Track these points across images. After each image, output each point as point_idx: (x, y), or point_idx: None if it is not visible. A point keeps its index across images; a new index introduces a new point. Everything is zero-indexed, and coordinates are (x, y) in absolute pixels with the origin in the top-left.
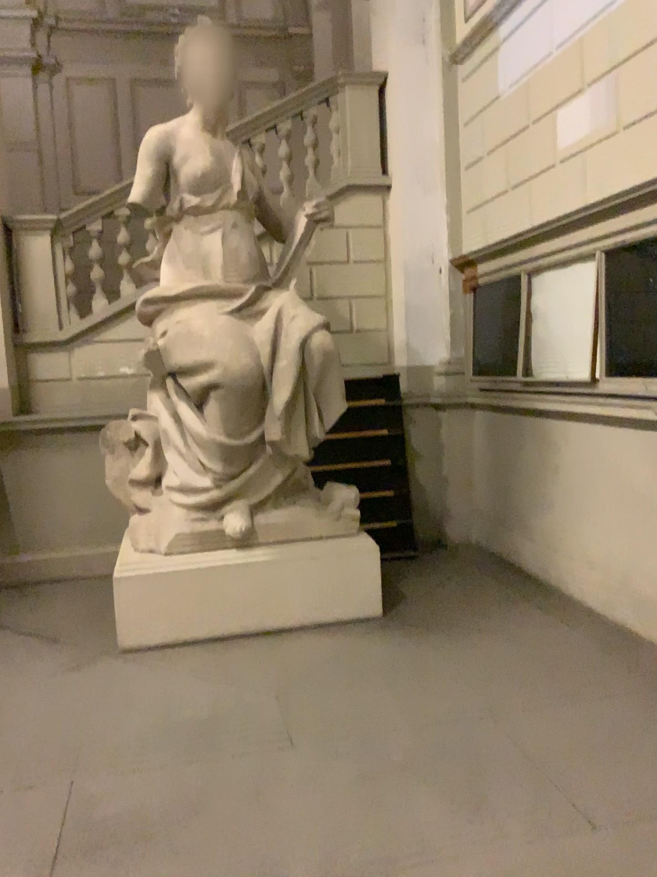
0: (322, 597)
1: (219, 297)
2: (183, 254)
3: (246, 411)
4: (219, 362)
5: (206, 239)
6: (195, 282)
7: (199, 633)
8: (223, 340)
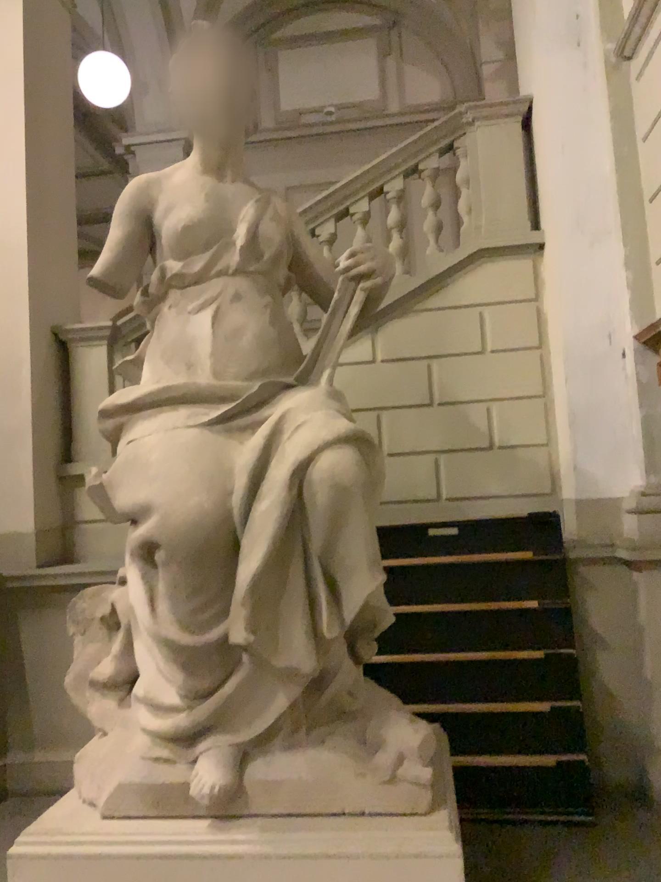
0: None
1: (203, 404)
2: (164, 344)
3: (202, 591)
4: (159, 506)
5: (191, 320)
6: (170, 383)
7: None
8: (172, 471)
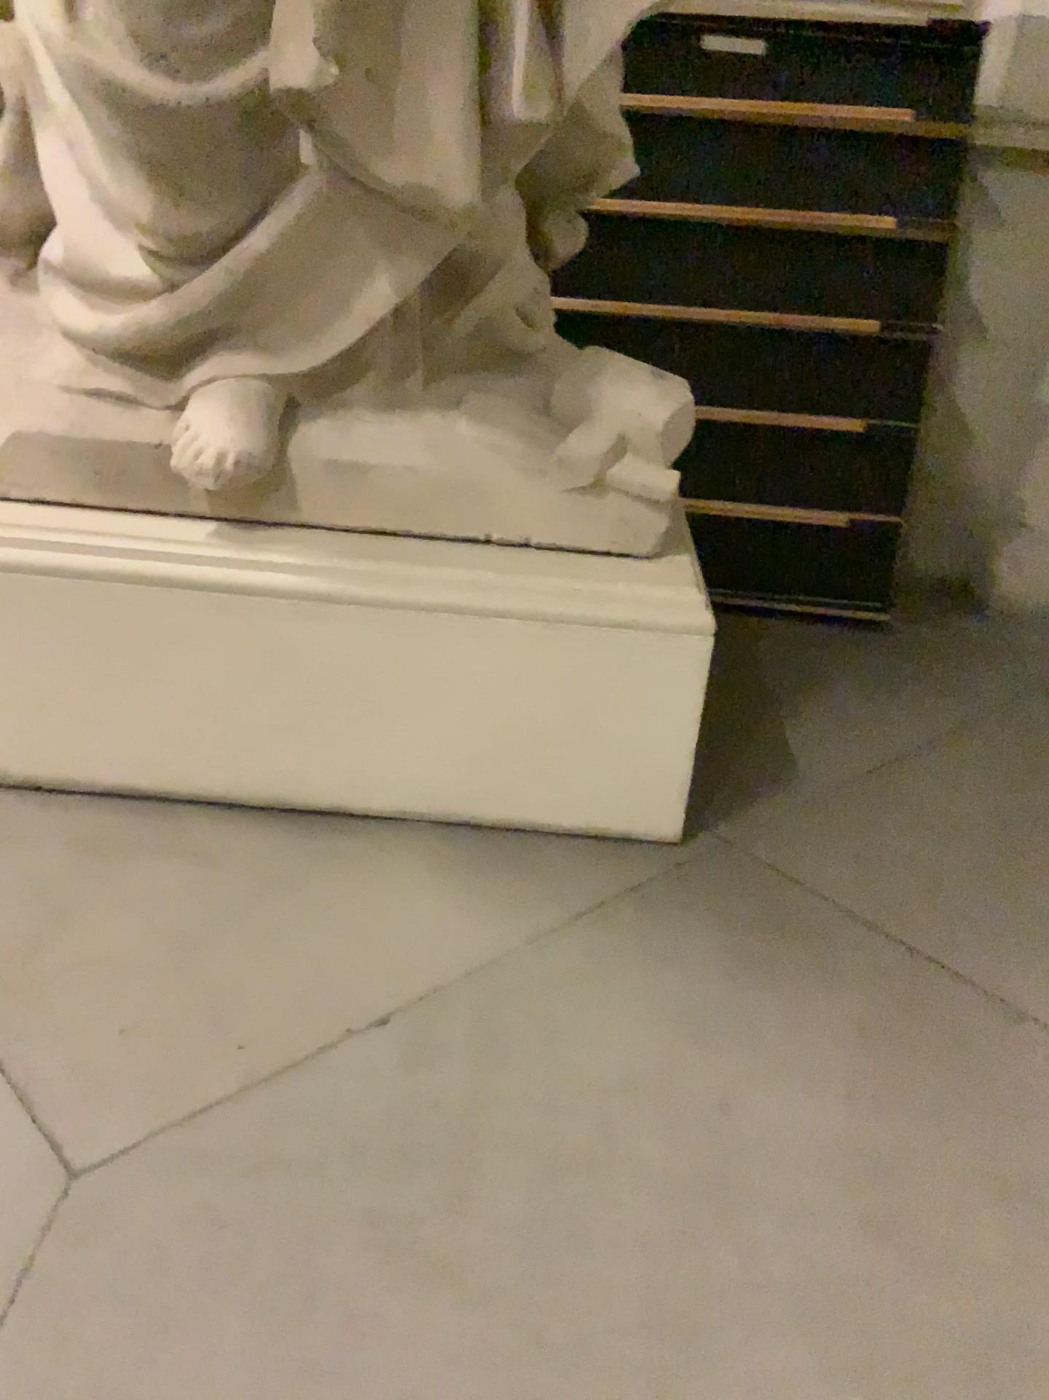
0: (484, 757)
1: None
2: None
3: None
4: None
5: None
6: None
7: (79, 777)
8: None
